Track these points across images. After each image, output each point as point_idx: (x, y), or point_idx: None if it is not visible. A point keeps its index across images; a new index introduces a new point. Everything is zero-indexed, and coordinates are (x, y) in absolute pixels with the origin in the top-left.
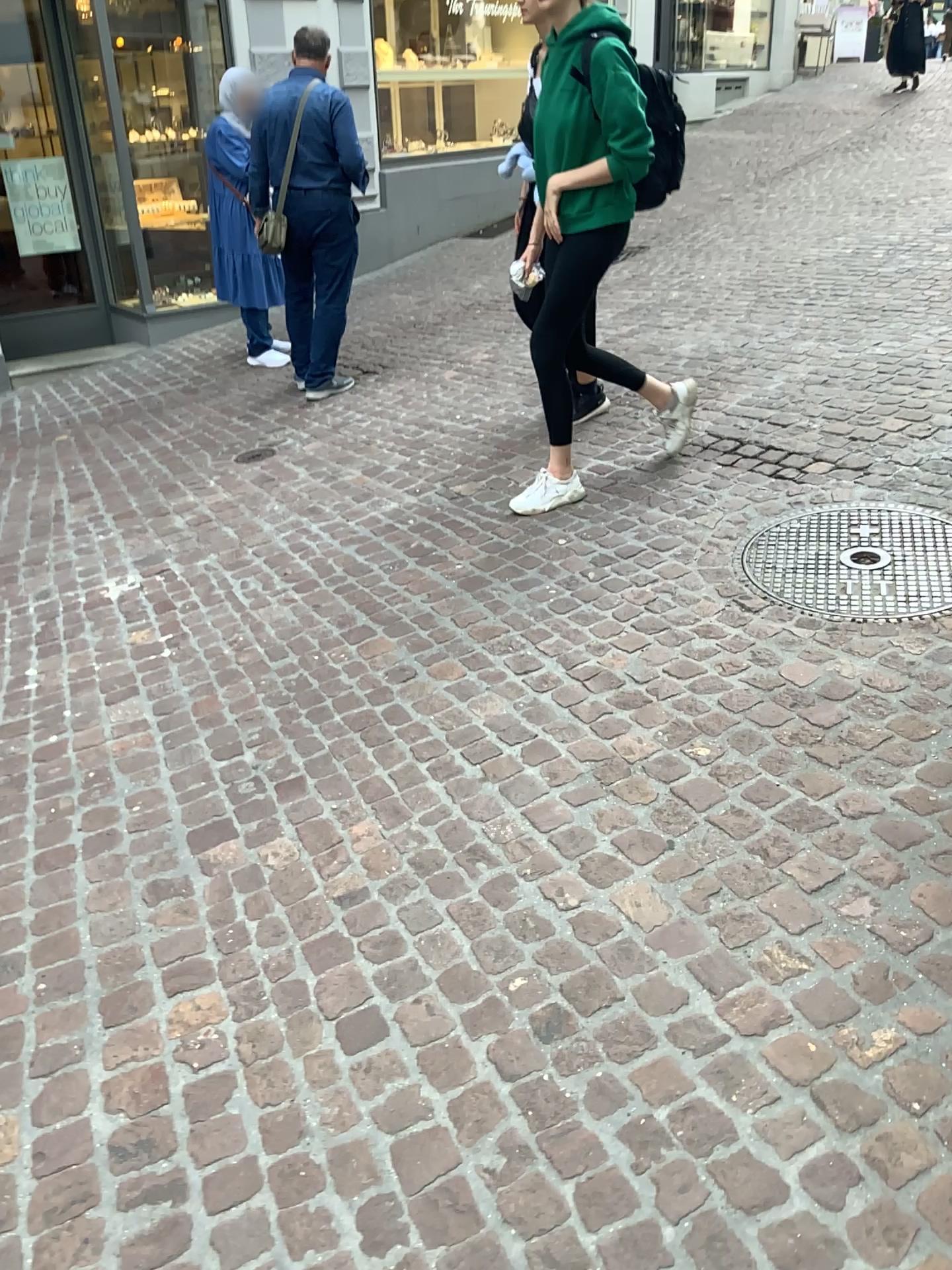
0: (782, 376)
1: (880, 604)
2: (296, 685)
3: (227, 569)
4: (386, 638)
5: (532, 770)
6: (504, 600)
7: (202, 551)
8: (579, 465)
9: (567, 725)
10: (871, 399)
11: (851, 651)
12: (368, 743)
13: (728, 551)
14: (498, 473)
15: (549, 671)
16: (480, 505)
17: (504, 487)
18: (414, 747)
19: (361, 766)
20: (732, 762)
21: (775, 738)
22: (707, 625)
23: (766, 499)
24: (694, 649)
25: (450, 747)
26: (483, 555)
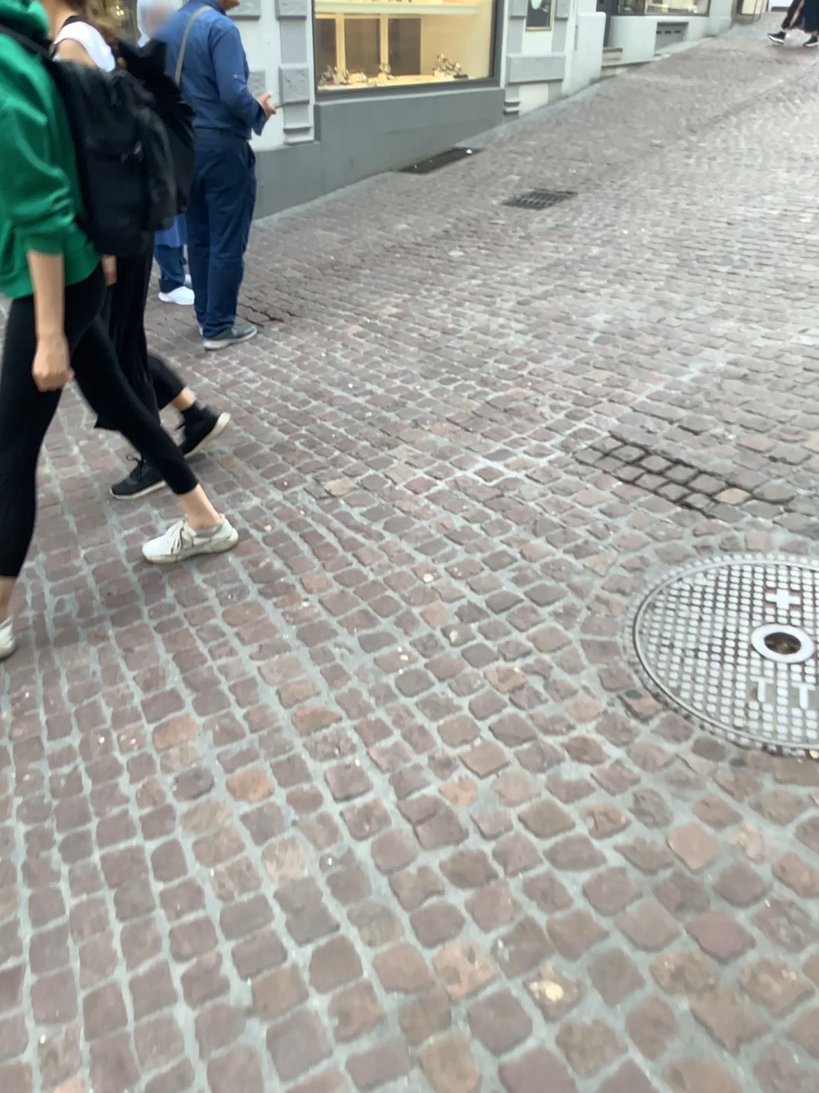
0: (701, 366)
1: (801, 728)
2: (63, 790)
3: (50, 580)
4: (192, 717)
5: (314, 1002)
6: (343, 670)
7: (32, 550)
8: (465, 469)
9: (377, 914)
10: (798, 407)
11: (761, 813)
12: (119, 913)
13: (619, 618)
14: (376, 470)
15: (374, 802)
16: (348, 513)
17: (378, 491)
18: (174, 930)
19: (97, 961)
20: (586, 1023)
21: (650, 978)
22: (581, 743)
23: (671, 538)
24: (559, 787)
25: (219, 938)
26: (334, 593)
